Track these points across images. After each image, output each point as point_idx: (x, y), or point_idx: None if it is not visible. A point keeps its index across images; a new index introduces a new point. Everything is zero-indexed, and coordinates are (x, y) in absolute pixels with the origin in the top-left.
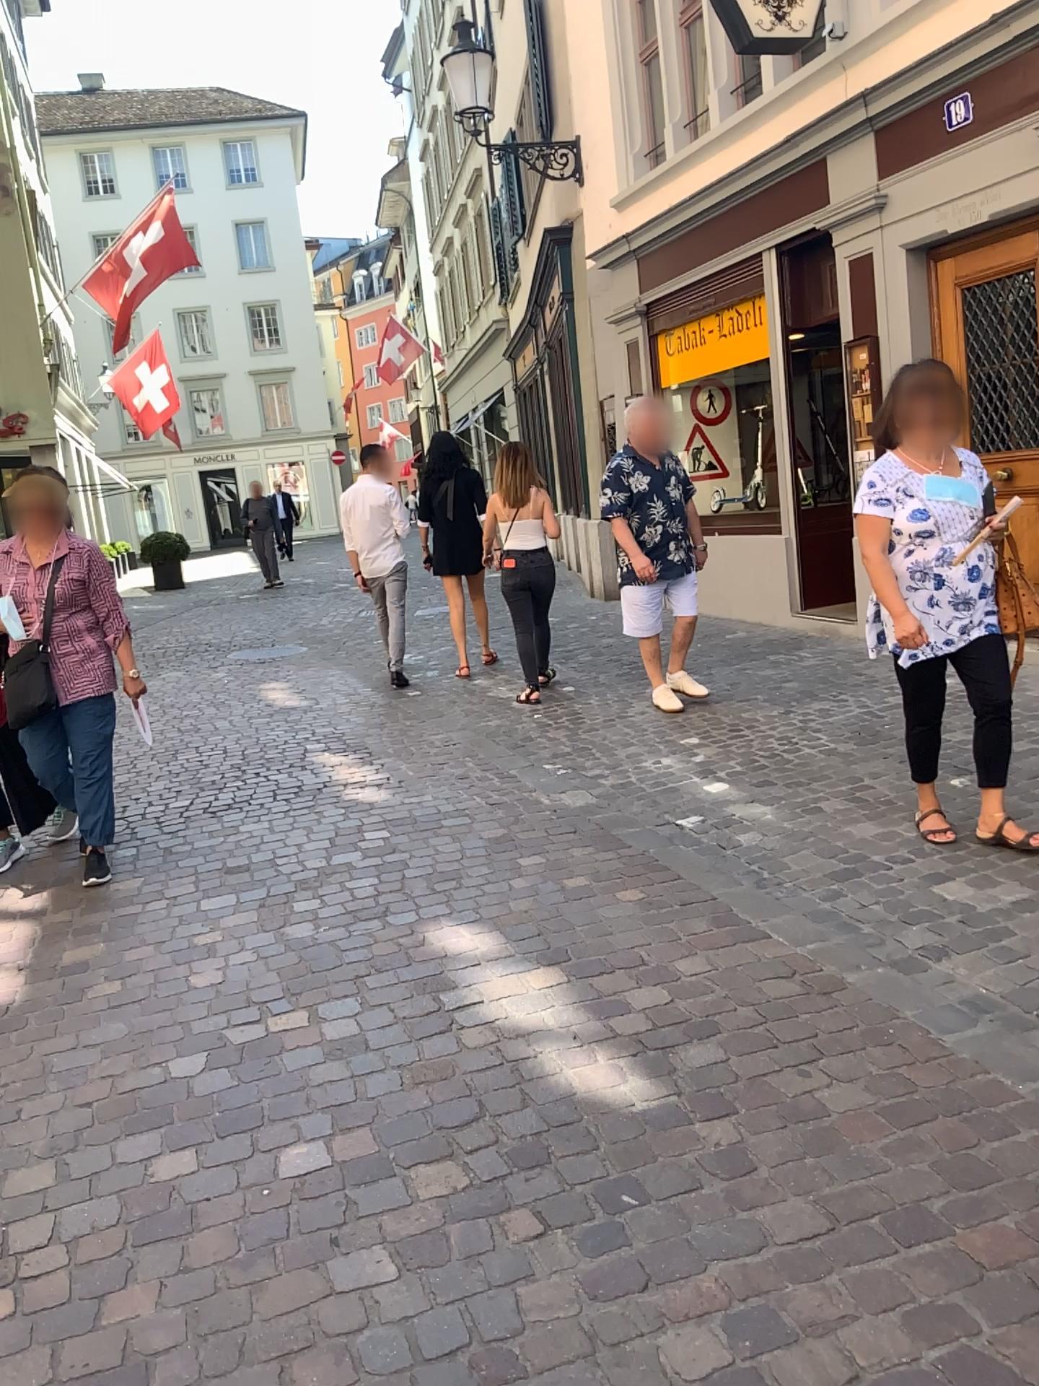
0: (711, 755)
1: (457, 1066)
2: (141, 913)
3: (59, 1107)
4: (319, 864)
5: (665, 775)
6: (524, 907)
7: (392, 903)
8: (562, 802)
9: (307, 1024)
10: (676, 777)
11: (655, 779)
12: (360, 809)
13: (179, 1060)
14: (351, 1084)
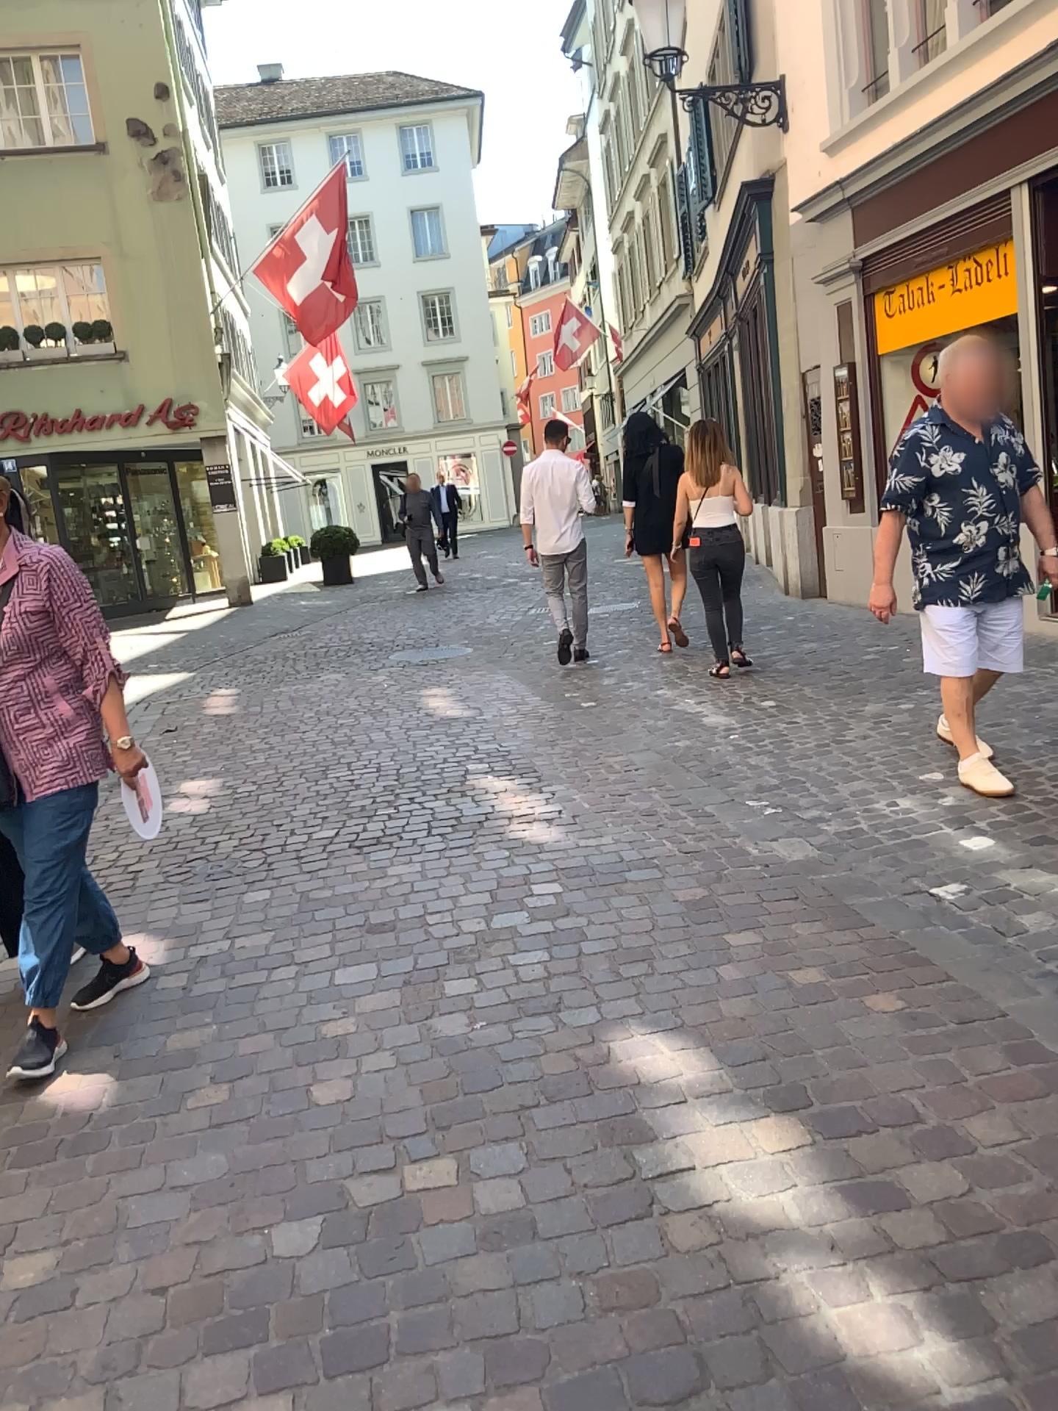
0: (960, 796)
1: (664, 1285)
2: (265, 984)
3: (123, 1293)
4: (479, 926)
5: (904, 821)
6: (739, 1007)
7: (567, 988)
8: (776, 852)
9: (455, 1183)
10: (917, 824)
11: (892, 827)
12: (530, 851)
13: (286, 1227)
14: (514, 1300)
